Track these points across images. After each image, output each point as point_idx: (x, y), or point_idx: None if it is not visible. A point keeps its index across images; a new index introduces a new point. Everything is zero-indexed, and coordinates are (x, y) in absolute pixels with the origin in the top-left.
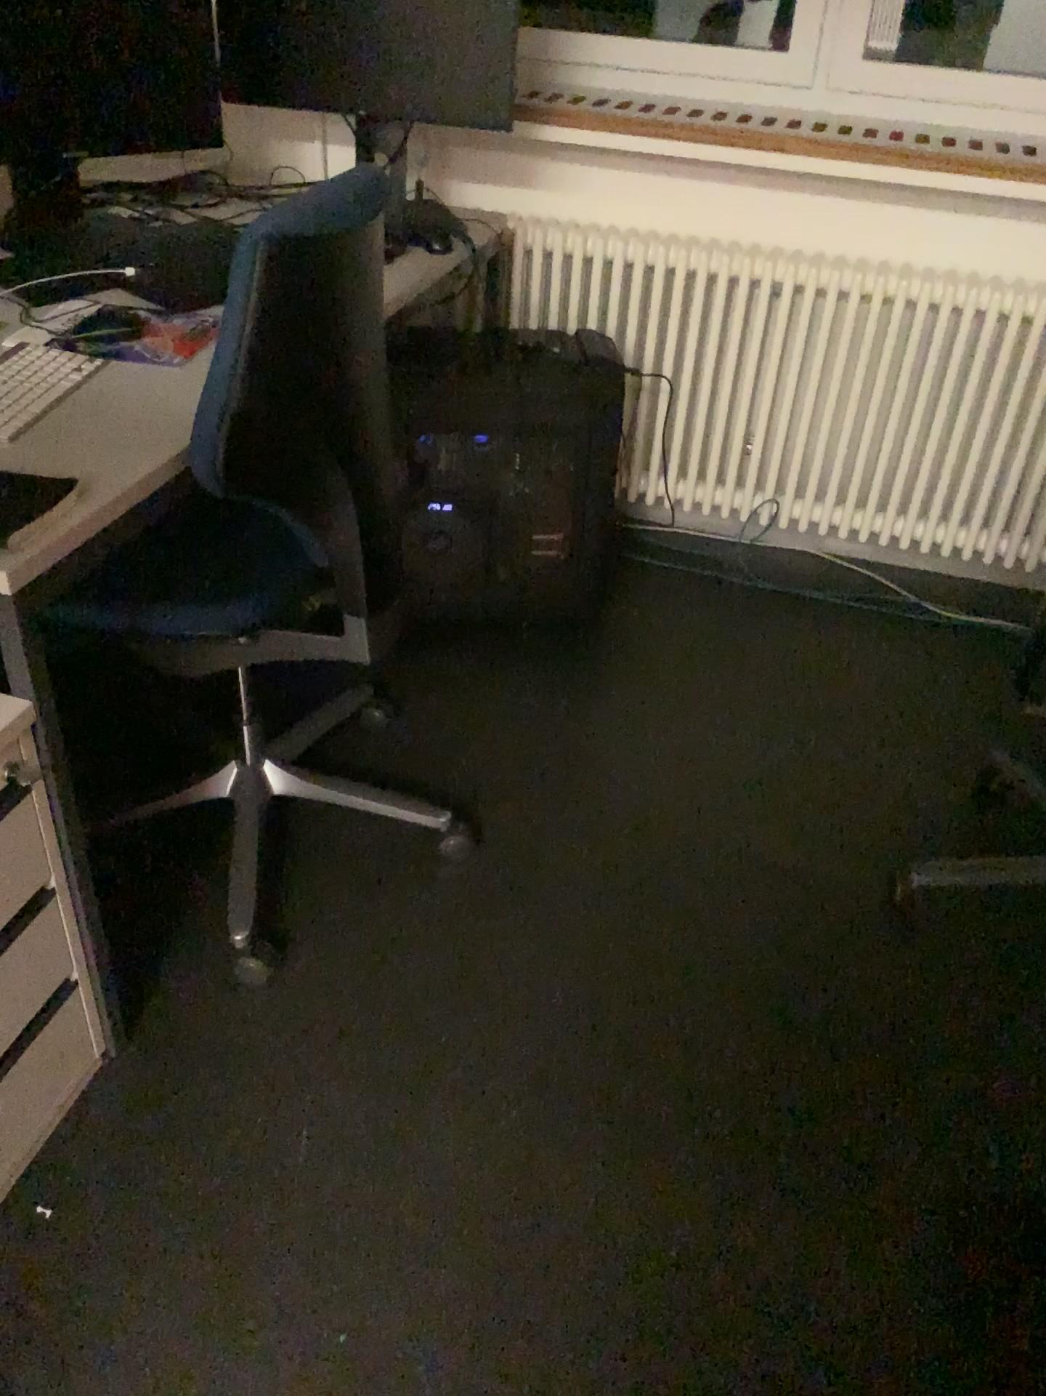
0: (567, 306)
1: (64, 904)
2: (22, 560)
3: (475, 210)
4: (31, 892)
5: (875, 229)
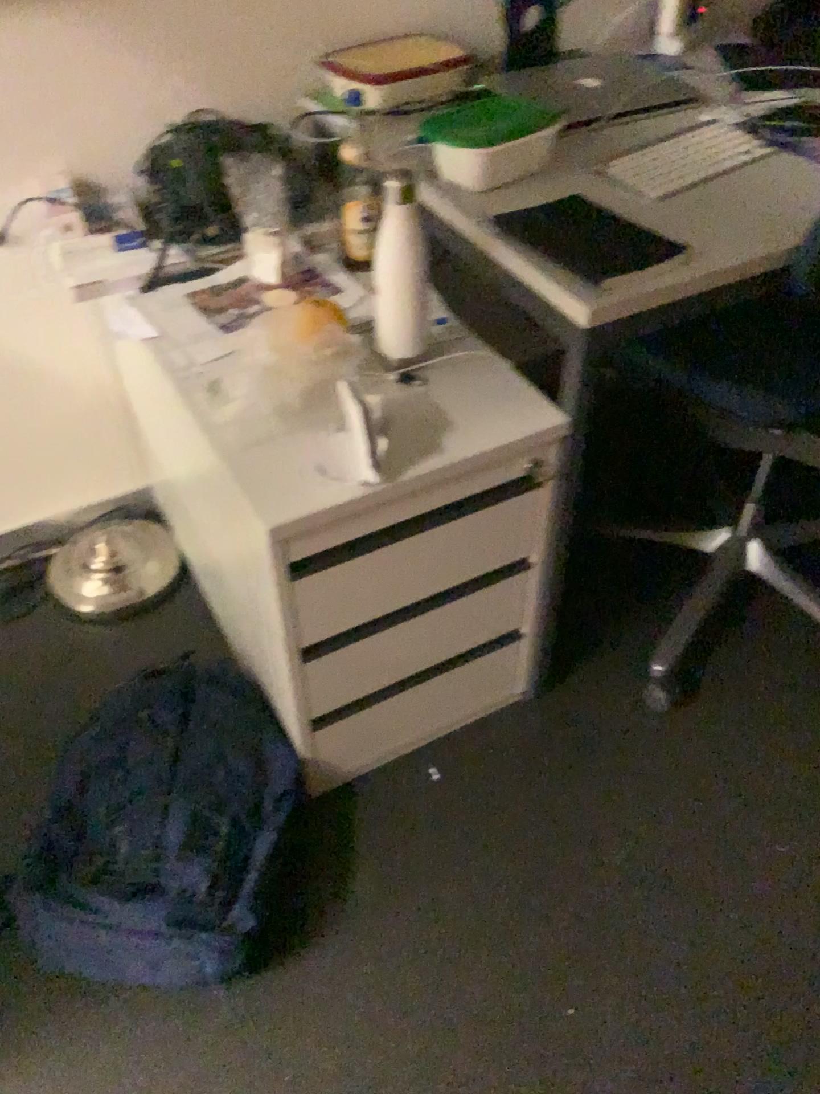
0: None
1: (530, 579)
2: (603, 302)
3: None
4: (510, 559)
5: None
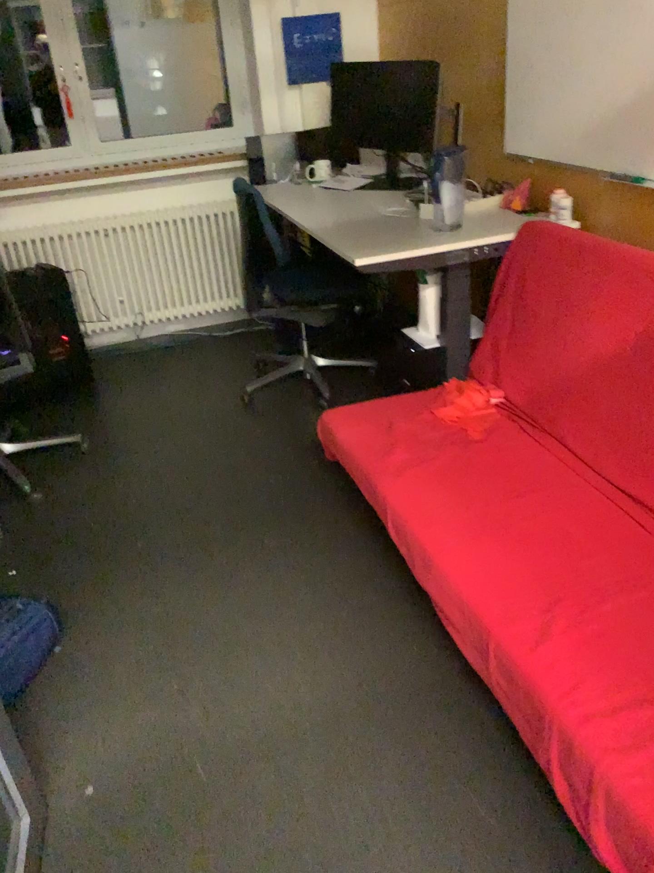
0: (20, 262)
1: None
2: None
3: None
4: None
5: (129, 199)
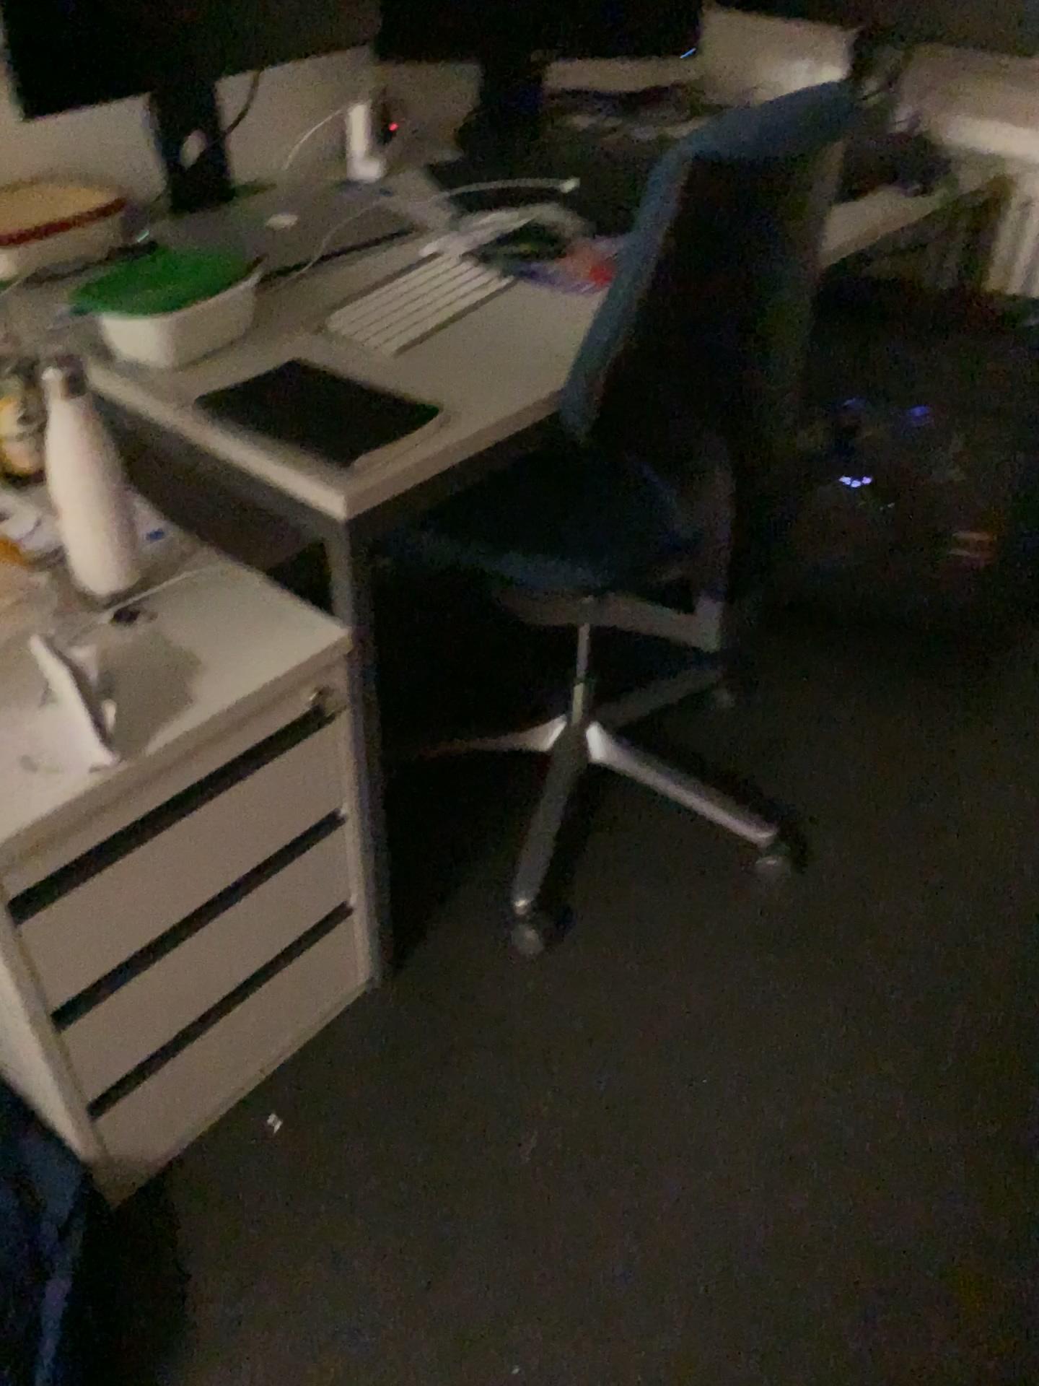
0: None
1: (344, 839)
2: (357, 486)
3: (968, 146)
4: (313, 822)
5: None
